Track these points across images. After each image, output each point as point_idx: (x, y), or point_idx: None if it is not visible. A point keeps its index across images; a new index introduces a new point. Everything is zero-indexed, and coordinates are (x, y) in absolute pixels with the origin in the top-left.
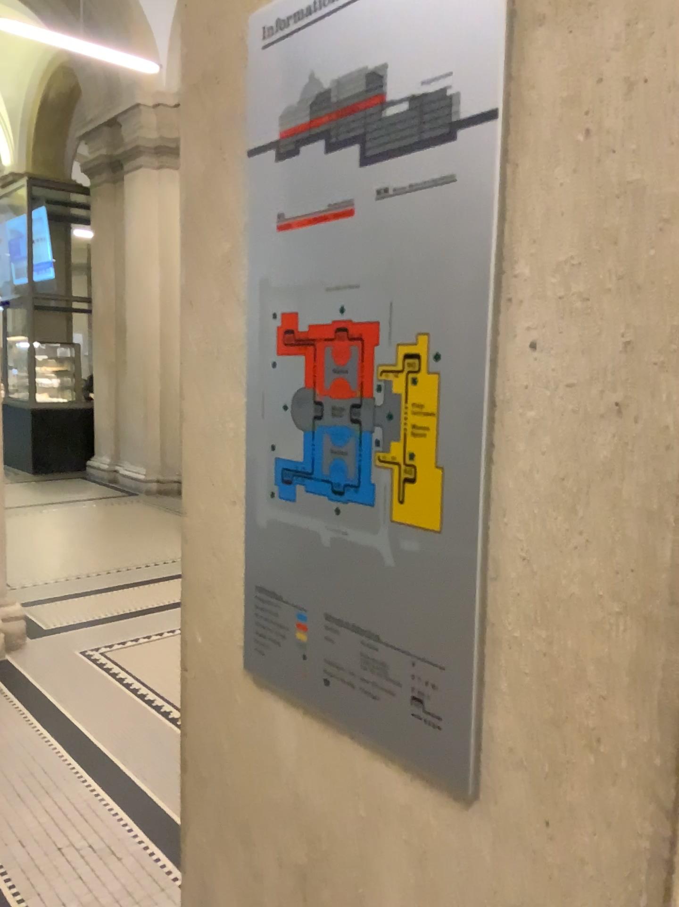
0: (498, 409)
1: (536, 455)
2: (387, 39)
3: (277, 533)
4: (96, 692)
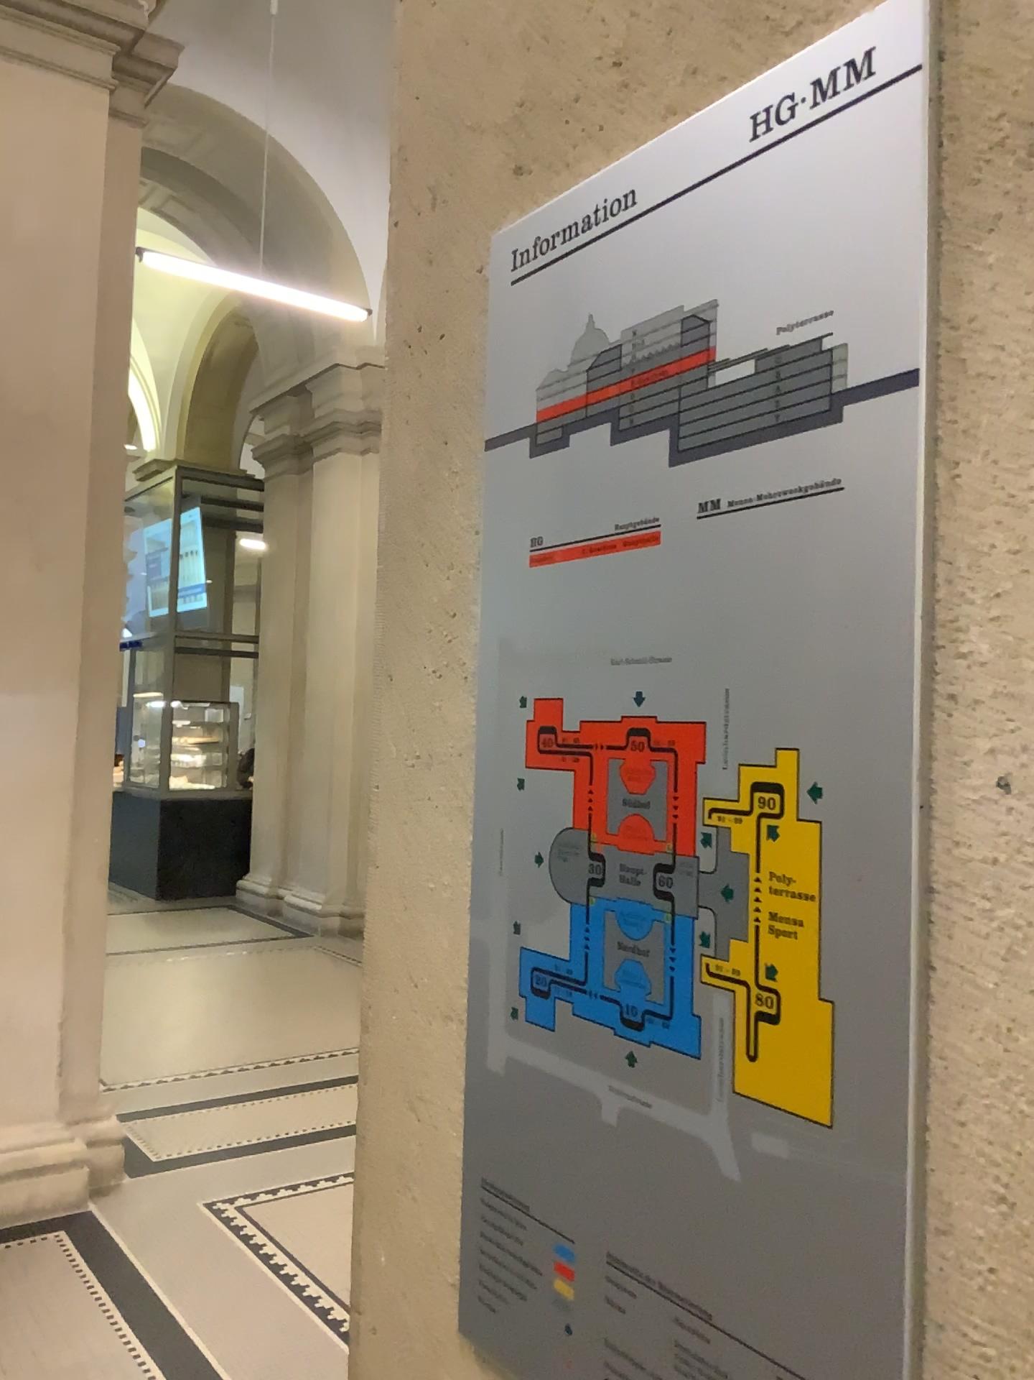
0: (947, 906)
1: (1029, 1002)
2: (724, 262)
3: (527, 1091)
4: (224, 1283)
